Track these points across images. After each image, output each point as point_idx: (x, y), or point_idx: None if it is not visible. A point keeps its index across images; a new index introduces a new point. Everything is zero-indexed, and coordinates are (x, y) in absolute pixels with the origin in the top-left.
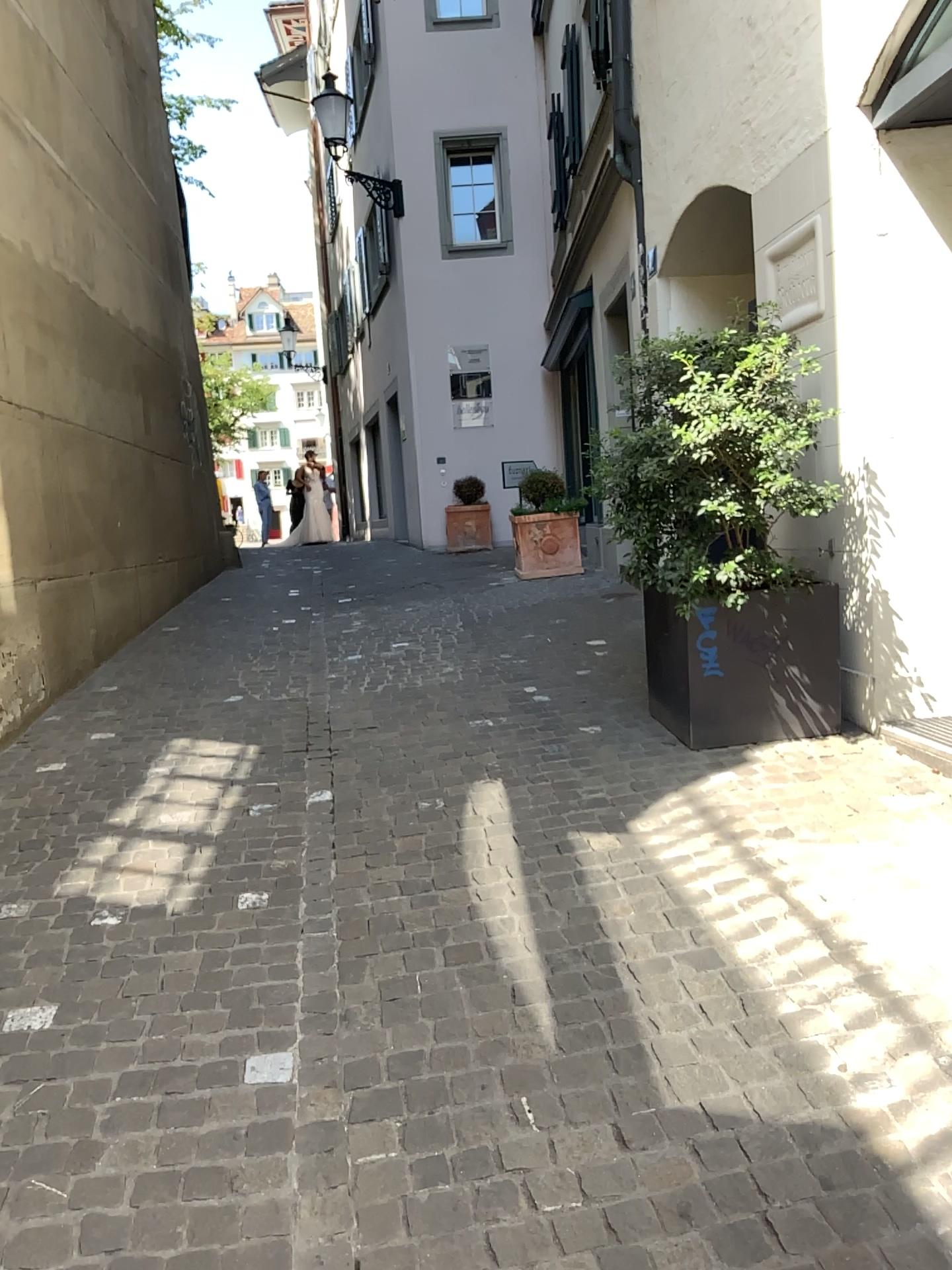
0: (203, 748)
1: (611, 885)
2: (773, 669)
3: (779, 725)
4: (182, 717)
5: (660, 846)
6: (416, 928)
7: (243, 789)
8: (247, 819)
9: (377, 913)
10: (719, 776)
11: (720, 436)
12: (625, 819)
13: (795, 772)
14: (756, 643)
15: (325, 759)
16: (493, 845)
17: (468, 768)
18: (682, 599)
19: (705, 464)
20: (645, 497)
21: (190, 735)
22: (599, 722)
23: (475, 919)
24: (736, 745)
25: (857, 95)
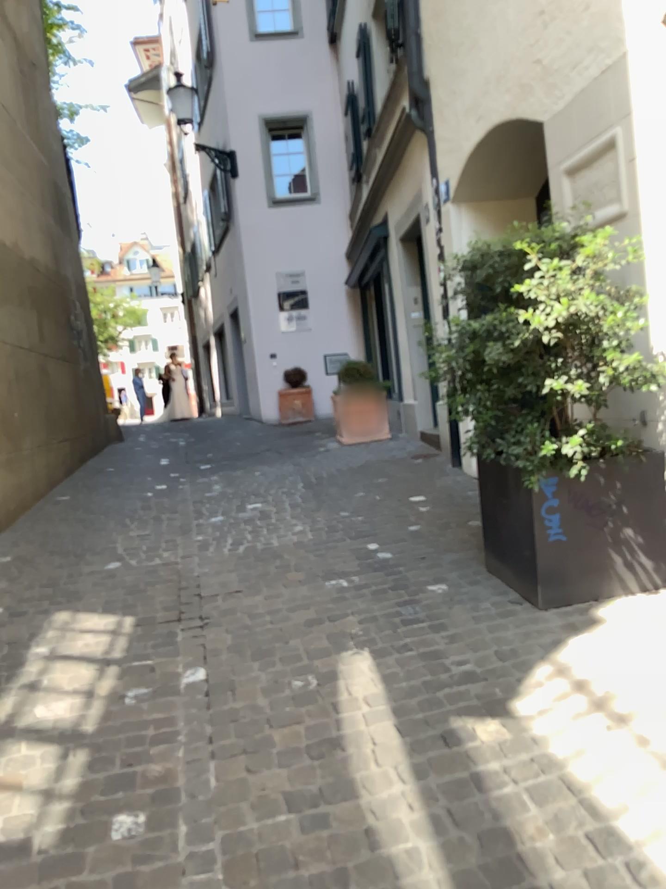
0: (84, 621)
1: (515, 793)
2: (609, 531)
3: (616, 581)
4: (67, 586)
5: (549, 733)
6: (312, 868)
7: (120, 670)
8: (123, 709)
9: (265, 844)
10: (576, 640)
11: (563, 319)
12: (502, 697)
13: (648, 633)
14: (593, 508)
15: (198, 629)
16: (376, 735)
17: (333, 636)
18: (524, 470)
19: (545, 346)
20: (483, 378)
21: (73, 607)
22: (442, 579)
23: (377, 851)
24: (579, 602)
25: (658, 14)
